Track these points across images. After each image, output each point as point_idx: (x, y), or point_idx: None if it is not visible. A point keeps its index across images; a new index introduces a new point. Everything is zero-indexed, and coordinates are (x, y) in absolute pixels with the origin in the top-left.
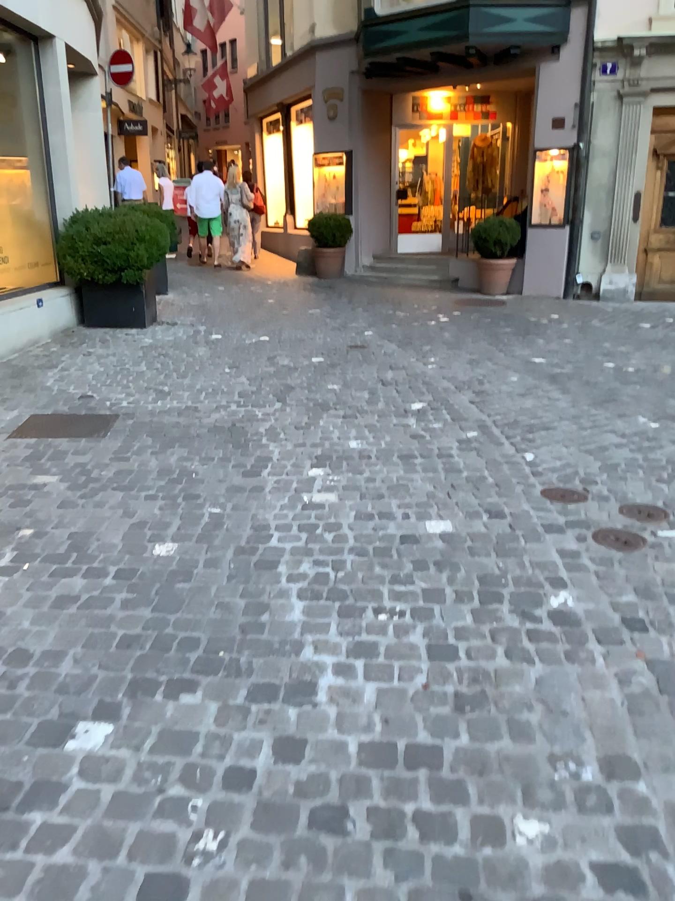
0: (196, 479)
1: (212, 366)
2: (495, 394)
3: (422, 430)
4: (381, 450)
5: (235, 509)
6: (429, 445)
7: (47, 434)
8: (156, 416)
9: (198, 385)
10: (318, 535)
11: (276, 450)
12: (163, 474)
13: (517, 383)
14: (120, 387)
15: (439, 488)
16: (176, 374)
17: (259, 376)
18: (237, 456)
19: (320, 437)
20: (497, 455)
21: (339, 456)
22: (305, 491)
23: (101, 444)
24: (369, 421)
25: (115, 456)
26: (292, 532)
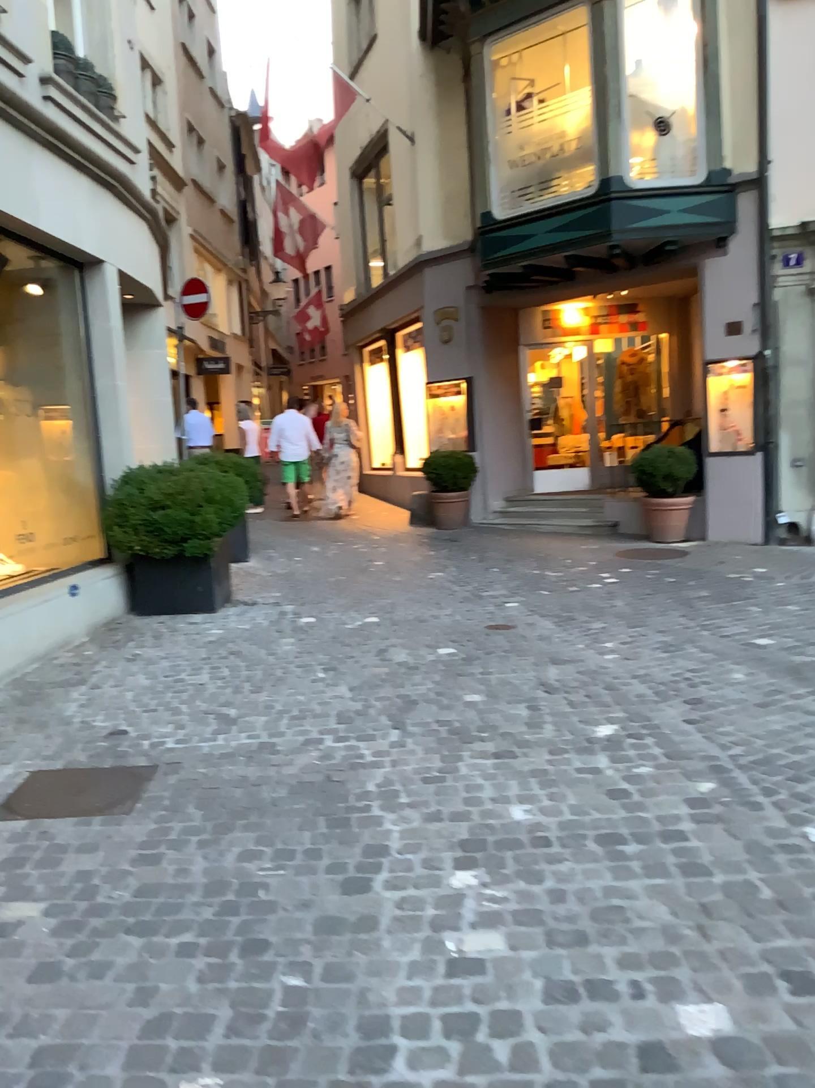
0: (265, 904)
1: (299, 674)
2: (718, 706)
3: (624, 783)
4: (565, 829)
5: (330, 975)
6: (641, 815)
7: (44, 810)
8: (212, 769)
9: (278, 708)
10: (480, 1048)
11: (394, 834)
12: (211, 896)
13: (746, 685)
14: (166, 716)
15: (679, 914)
16: (248, 690)
17: (365, 687)
18: (333, 848)
19: (462, 802)
20: (759, 834)
21: (497, 843)
22: (448, 927)
23: (121, 829)
24: (536, 767)
25: (141, 854)
26: (432, 1038)
